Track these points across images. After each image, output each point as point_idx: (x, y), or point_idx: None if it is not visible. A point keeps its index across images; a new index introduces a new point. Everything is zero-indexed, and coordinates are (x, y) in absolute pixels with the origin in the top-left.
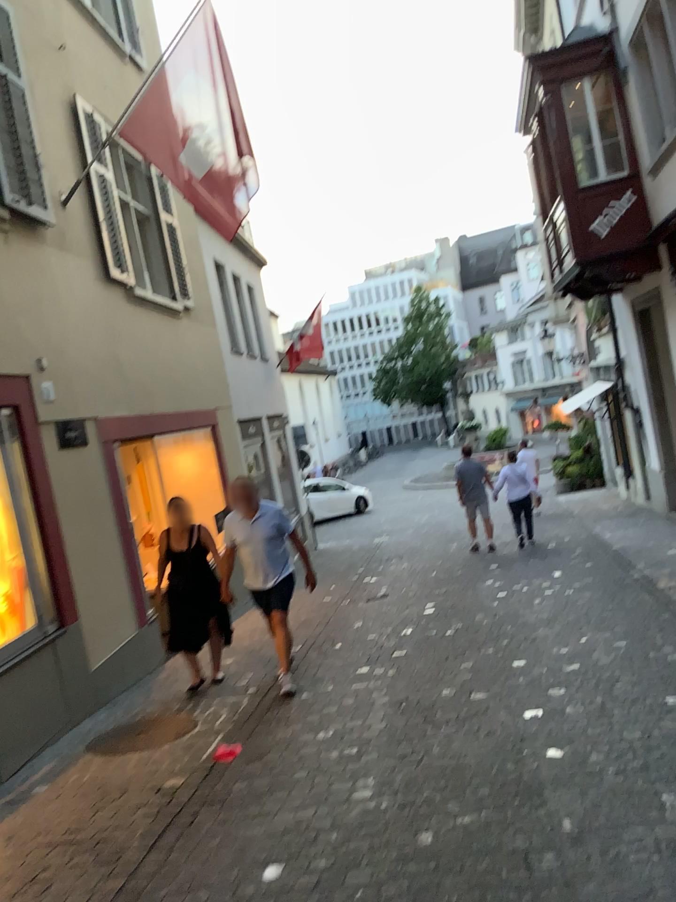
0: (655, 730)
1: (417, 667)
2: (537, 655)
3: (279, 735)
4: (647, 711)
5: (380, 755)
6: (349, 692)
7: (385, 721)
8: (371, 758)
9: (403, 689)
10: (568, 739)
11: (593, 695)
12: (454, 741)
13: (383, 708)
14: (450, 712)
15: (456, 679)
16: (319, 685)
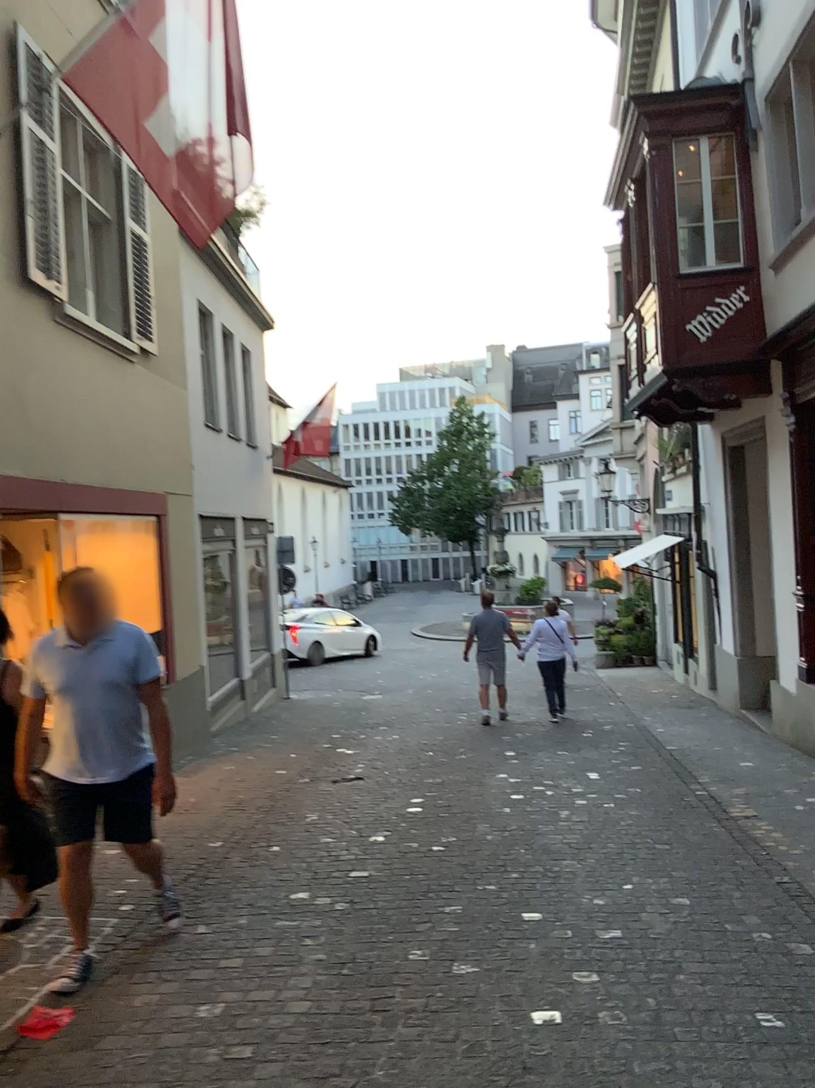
0: (747, 1086)
1: (379, 906)
2: (561, 910)
3: (136, 1005)
4: (731, 1040)
5: (285, 1075)
6: (267, 936)
7: (310, 1003)
8: (270, 1080)
9: (350, 942)
10: (602, 1084)
11: (645, 997)
12: (414, 1064)
13: (312, 976)
14: (415, 1000)
15: (433, 935)
16: (227, 915)
